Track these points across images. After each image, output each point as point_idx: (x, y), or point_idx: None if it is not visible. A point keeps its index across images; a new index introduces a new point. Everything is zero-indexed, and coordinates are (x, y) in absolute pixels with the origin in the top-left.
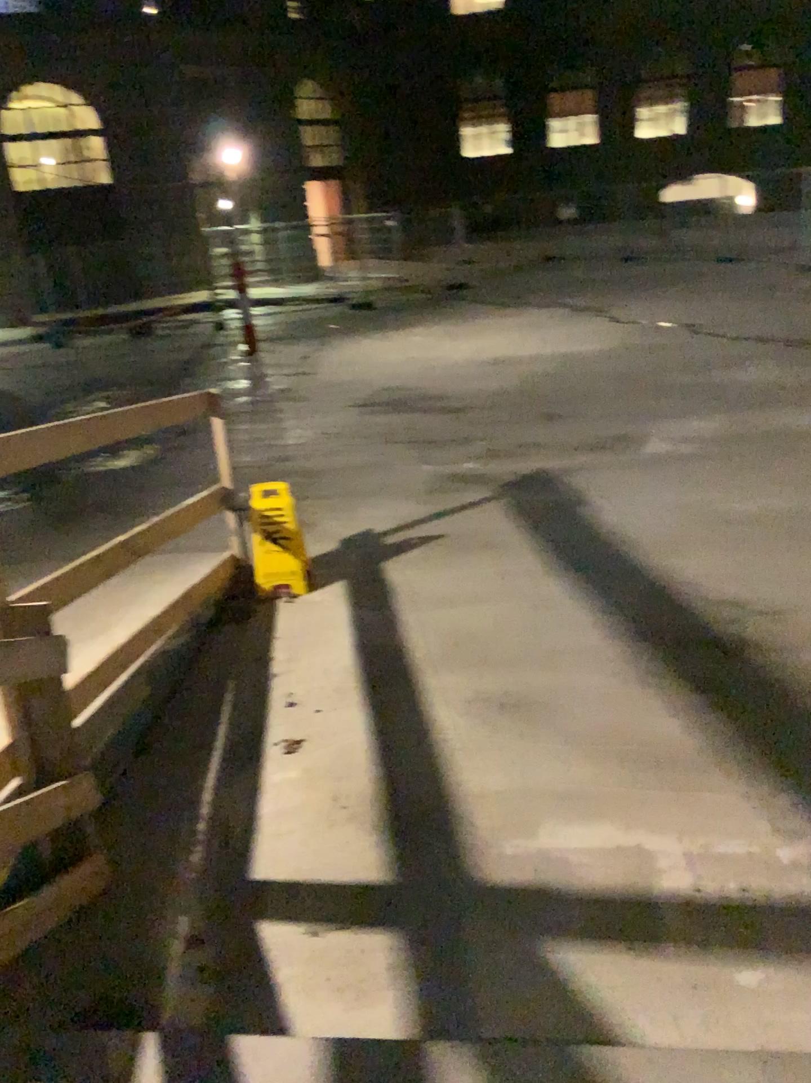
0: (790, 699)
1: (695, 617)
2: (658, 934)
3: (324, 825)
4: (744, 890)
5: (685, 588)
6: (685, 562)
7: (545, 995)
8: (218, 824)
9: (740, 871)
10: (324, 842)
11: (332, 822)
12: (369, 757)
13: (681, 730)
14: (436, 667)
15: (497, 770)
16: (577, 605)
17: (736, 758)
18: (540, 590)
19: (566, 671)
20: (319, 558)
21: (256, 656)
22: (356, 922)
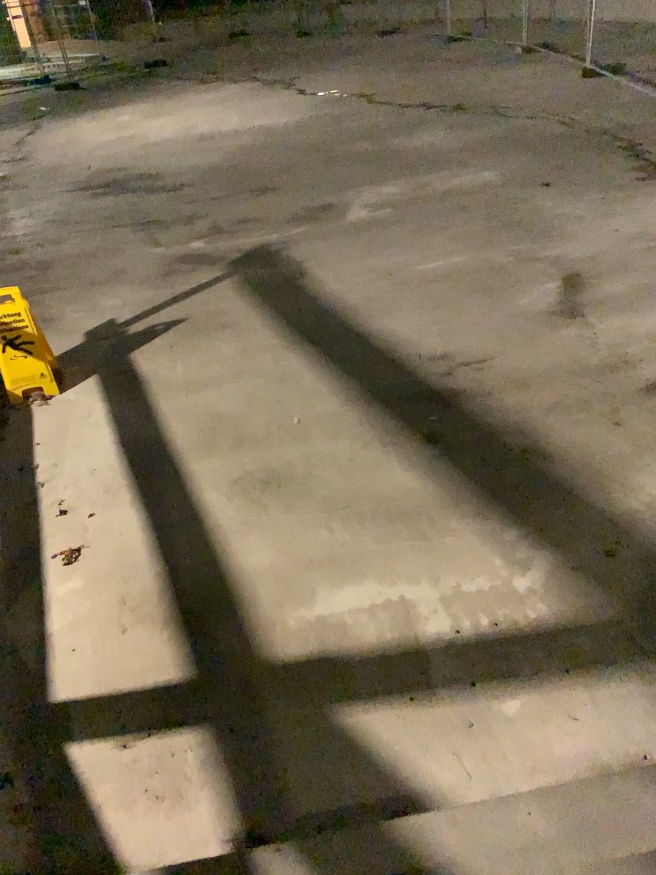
0: (504, 443)
1: (416, 376)
2: (432, 686)
3: (113, 634)
4: (496, 630)
5: (404, 349)
6: (400, 323)
7: (346, 771)
8: (5, 653)
9: (491, 613)
10: (115, 653)
11: (120, 630)
12: (145, 556)
13: (421, 486)
14: (195, 454)
15: (268, 550)
16: (314, 375)
17: (470, 505)
18: (279, 365)
19: (313, 442)
20: (66, 356)
21: (18, 466)
22: (159, 730)
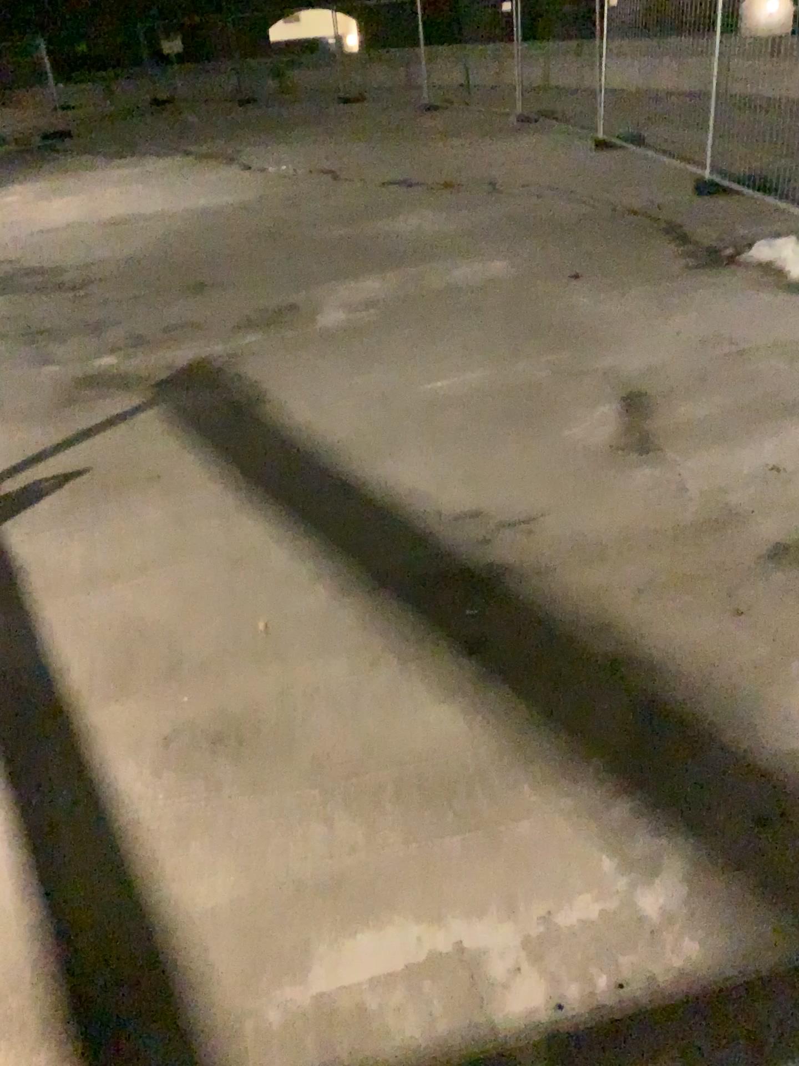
0: (577, 646)
1: (436, 546)
2: None
3: None
4: (616, 982)
5: (413, 506)
6: (403, 467)
7: None
8: None
9: (602, 950)
10: None
11: None
12: (22, 878)
13: (463, 723)
14: (107, 686)
15: (229, 854)
16: (286, 550)
17: (542, 753)
18: (233, 536)
19: (292, 657)
20: None
21: None
22: None
